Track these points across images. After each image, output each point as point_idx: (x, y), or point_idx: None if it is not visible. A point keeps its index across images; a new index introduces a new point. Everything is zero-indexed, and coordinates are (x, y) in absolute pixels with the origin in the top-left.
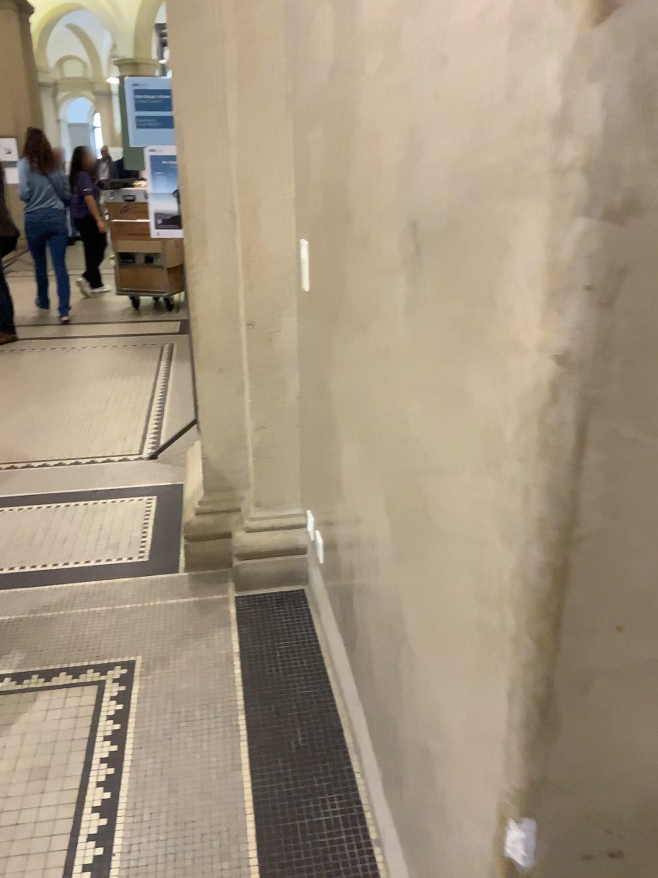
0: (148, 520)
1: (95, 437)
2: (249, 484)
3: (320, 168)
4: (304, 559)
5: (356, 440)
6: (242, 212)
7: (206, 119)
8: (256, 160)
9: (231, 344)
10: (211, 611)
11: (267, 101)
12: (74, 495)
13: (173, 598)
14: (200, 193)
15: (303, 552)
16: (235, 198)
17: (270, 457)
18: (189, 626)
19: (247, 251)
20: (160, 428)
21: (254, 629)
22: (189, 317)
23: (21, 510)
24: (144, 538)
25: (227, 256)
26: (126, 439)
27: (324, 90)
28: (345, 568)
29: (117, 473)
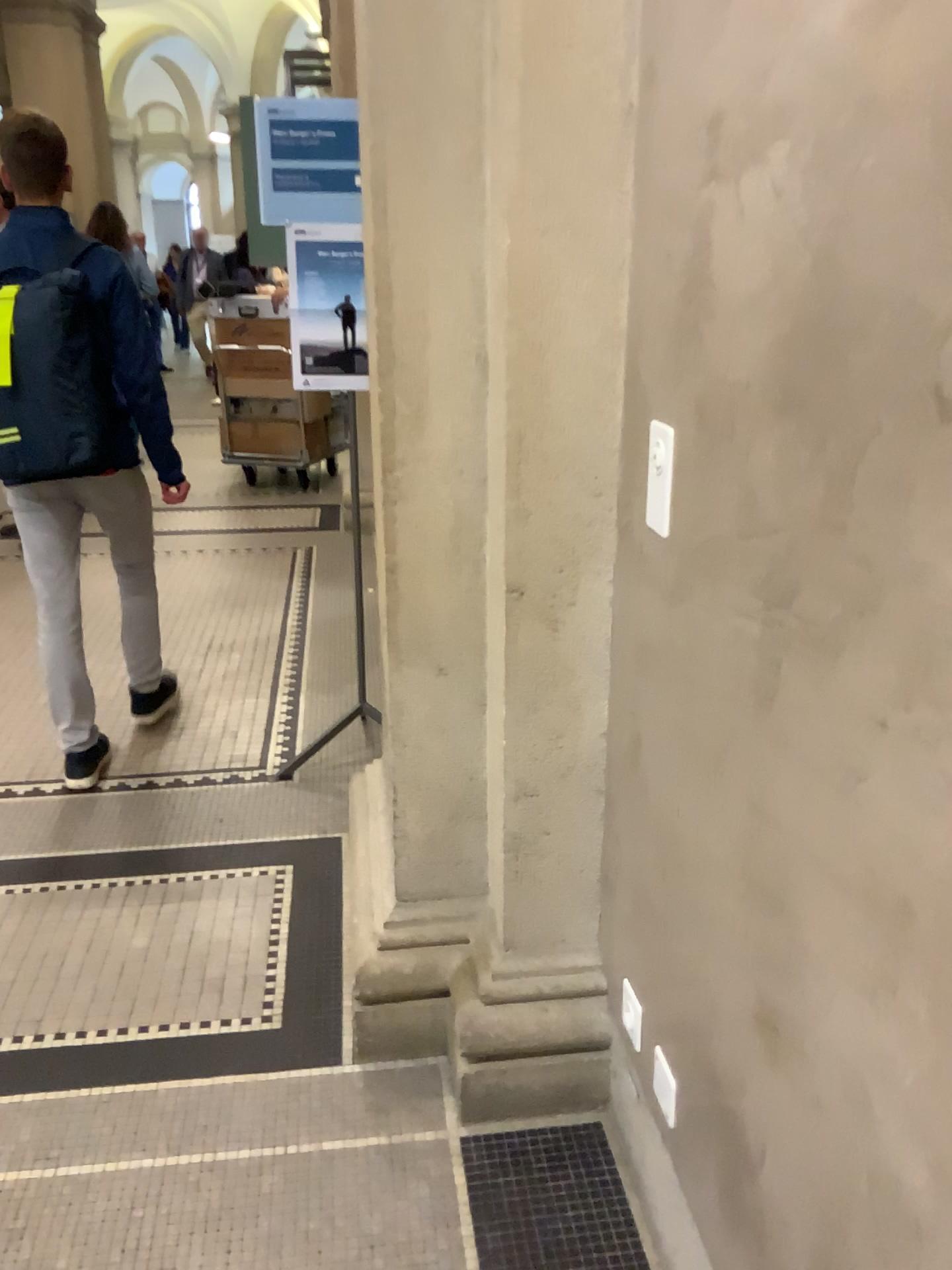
0: (279, 926)
1: (182, 728)
2: (493, 902)
3: (768, 262)
4: (604, 1063)
5: (932, 1037)
6: (508, 356)
7: (433, 157)
8: (546, 245)
9: (467, 623)
10: (416, 1178)
11: (577, 116)
12: (143, 859)
13: (336, 1136)
14: (414, 315)
15: (604, 1049)
16: (493, 325)
17: (538, 853)
18: (373, 1219)
19: (514, 440)
20: (295, 713)
21: (509, 1235)
22: (378, 563)
23: (45, 891)
24: (272, 969)
25: (466, 445)
26: (237, 736)
27: (818, 52)
28: (791, 1248)
29: (222, 813)
